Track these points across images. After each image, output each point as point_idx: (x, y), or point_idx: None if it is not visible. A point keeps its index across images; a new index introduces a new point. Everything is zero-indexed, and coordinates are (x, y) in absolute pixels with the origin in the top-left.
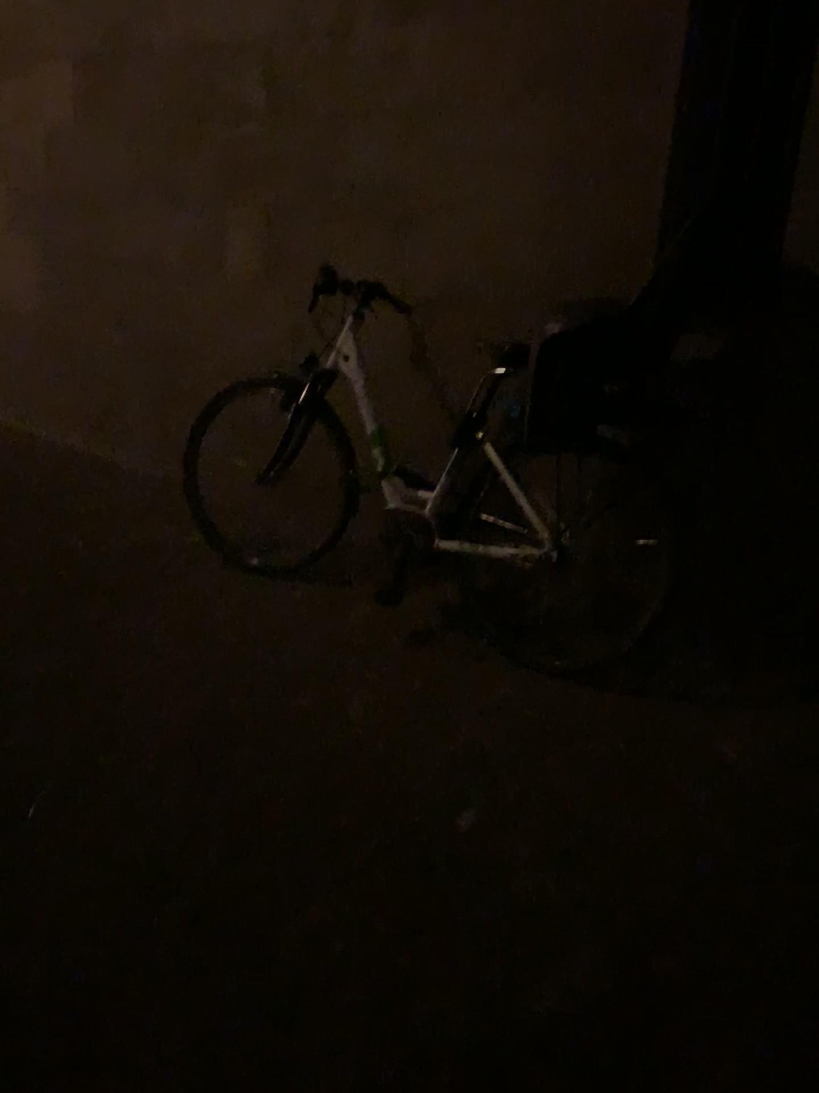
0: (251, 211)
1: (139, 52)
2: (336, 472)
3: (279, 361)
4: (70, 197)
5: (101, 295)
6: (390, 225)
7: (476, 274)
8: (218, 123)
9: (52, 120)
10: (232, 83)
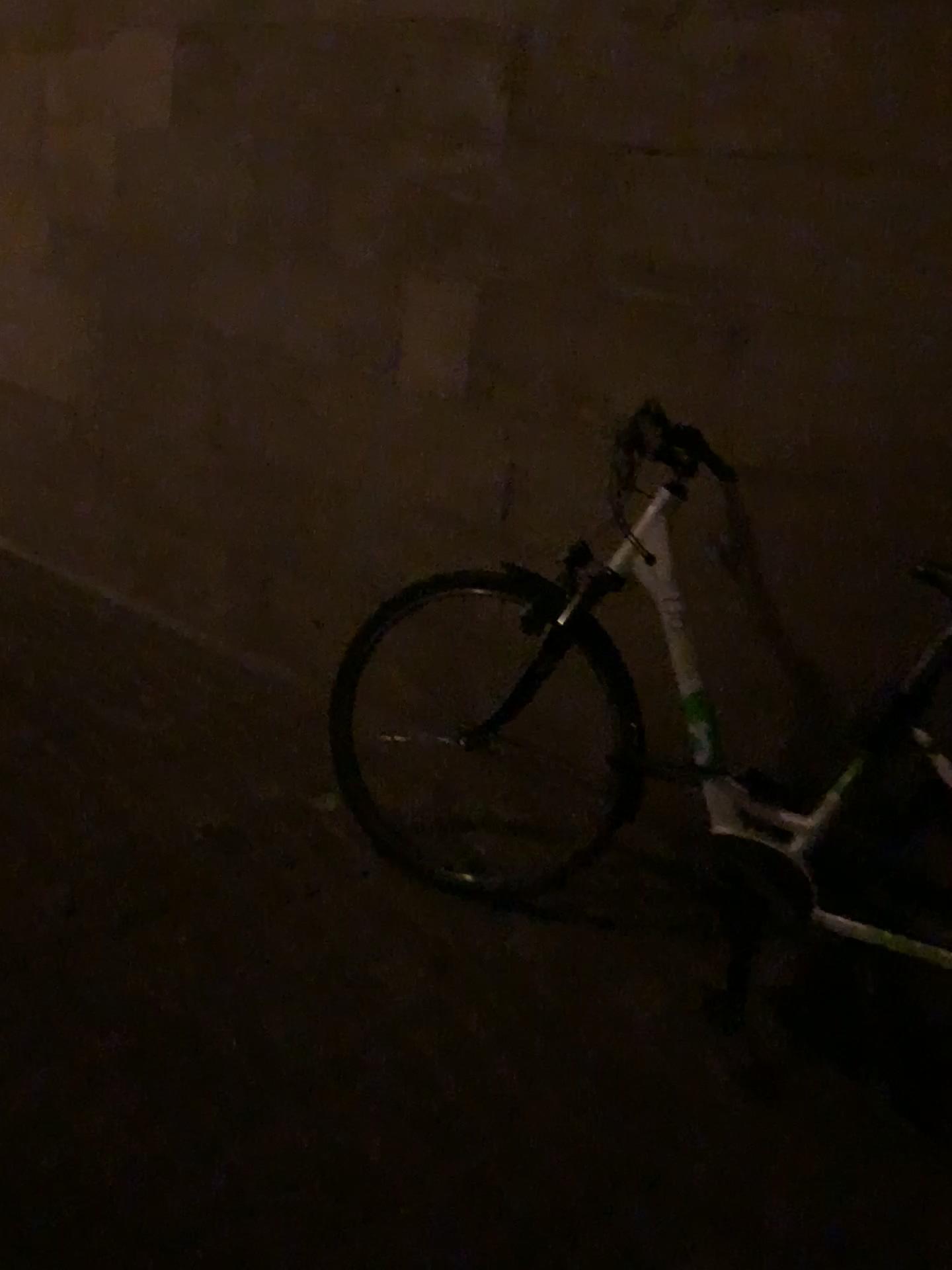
0: (464, 288)
1: (296, 27)
2: (614, 749)
3: (484, 527)
4: (156, 239)
5: (187, 389)
6: (723, 338)
7: (882, 435)
8: (423, 147)
9: (139, 121)
10: (455, 86)
